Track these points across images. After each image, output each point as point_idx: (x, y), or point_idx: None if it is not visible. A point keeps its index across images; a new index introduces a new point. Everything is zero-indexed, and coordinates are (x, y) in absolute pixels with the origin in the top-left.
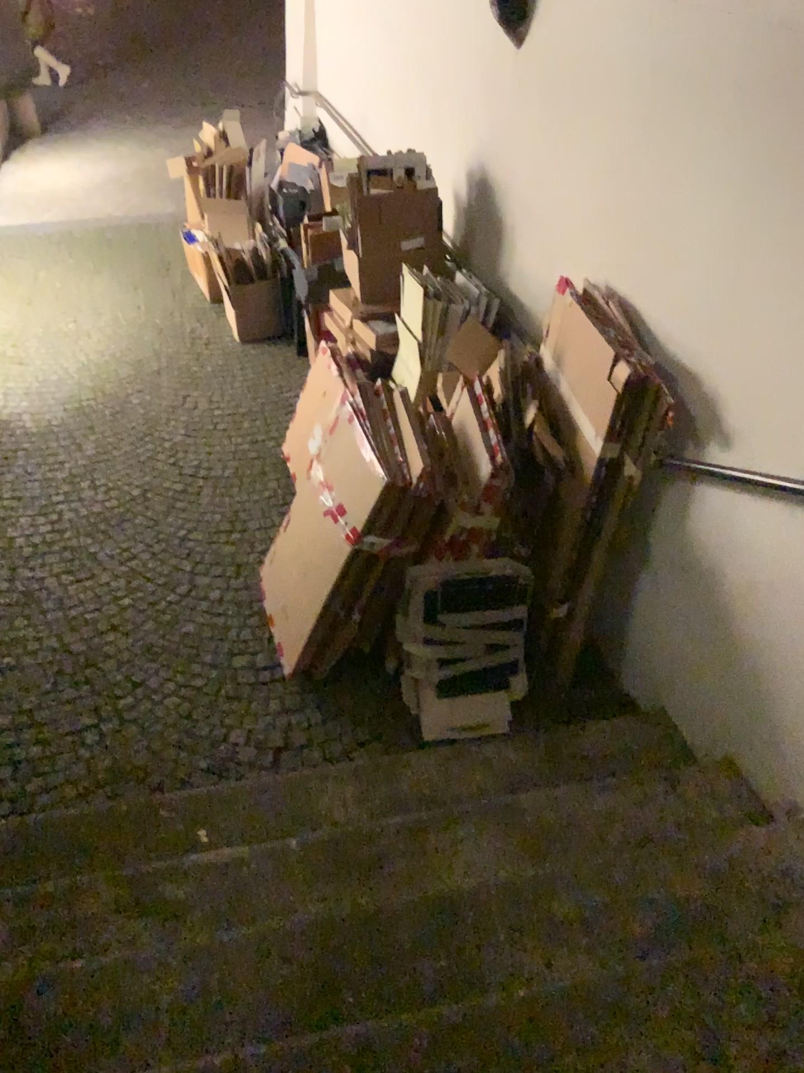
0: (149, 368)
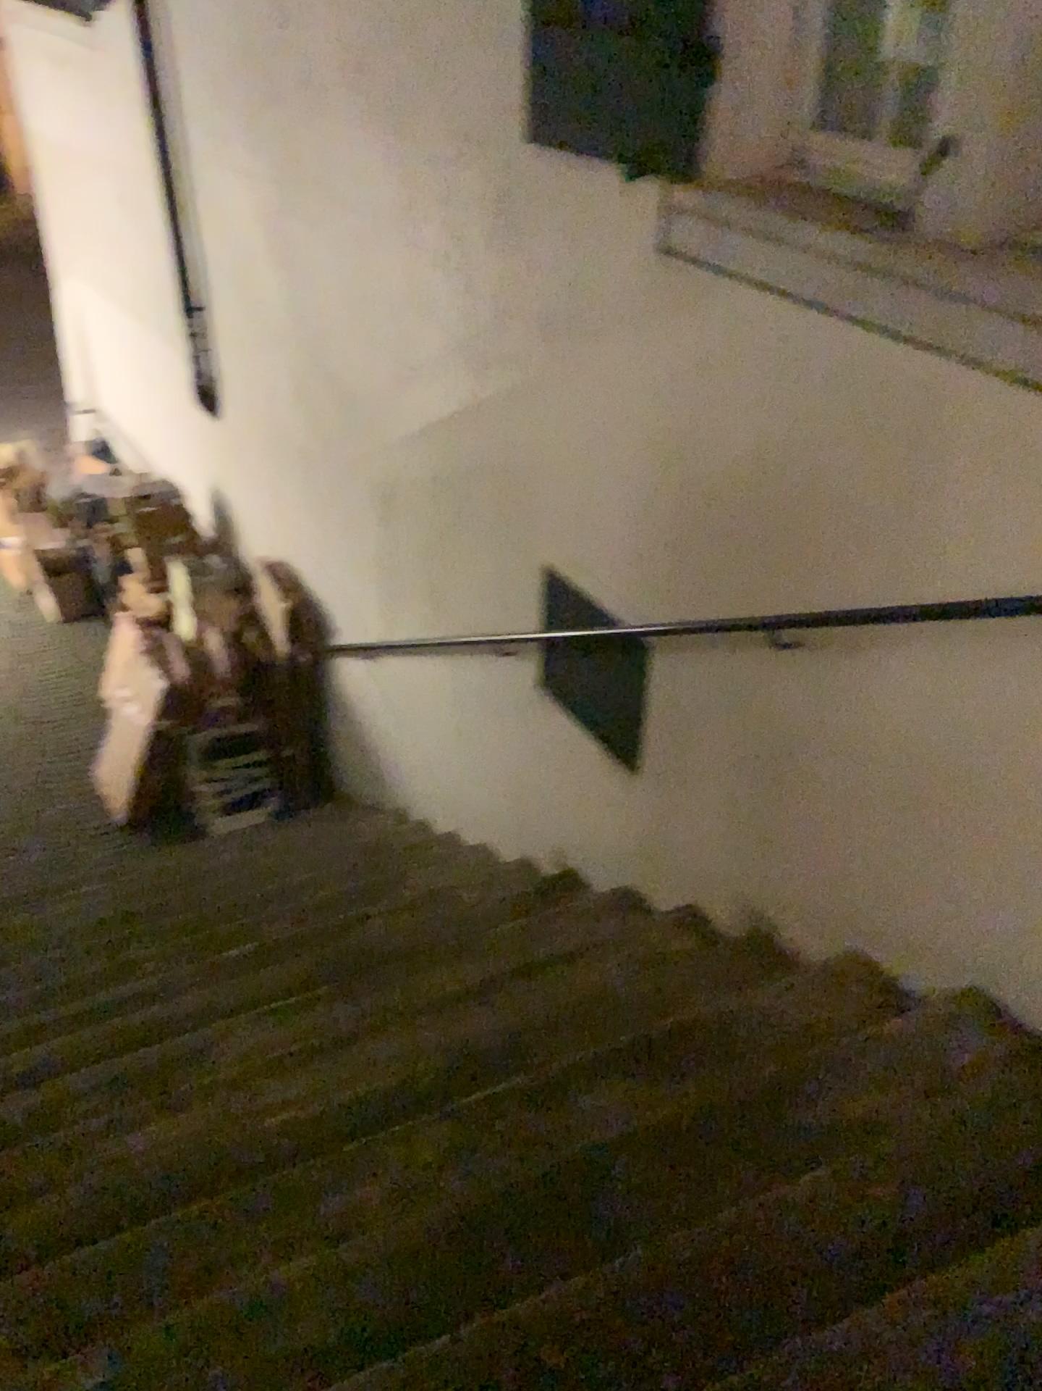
0: None
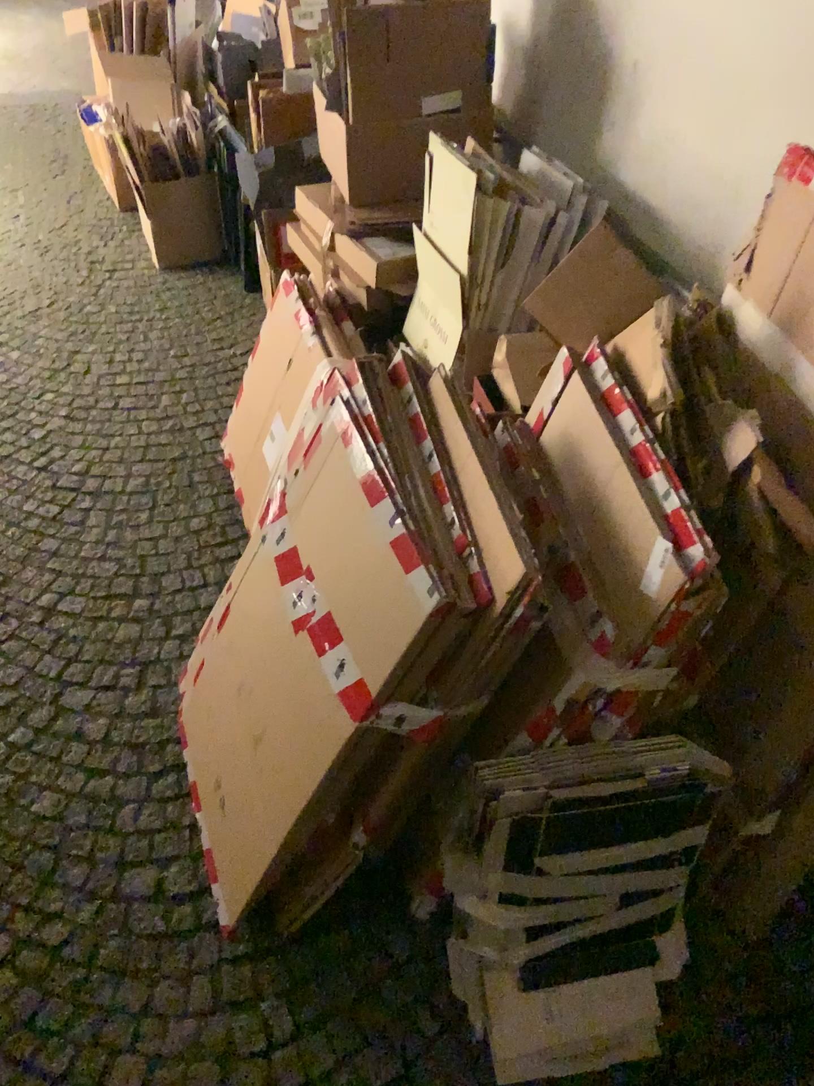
0: (21, 312)
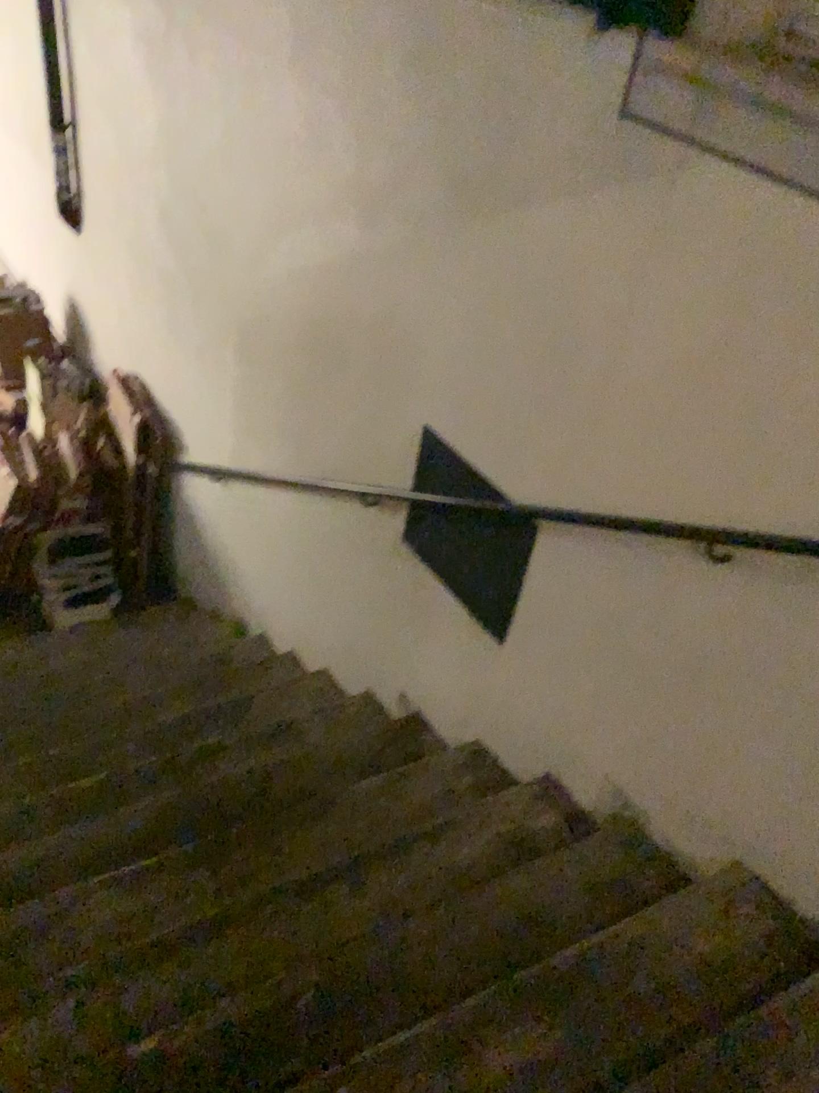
0: None
